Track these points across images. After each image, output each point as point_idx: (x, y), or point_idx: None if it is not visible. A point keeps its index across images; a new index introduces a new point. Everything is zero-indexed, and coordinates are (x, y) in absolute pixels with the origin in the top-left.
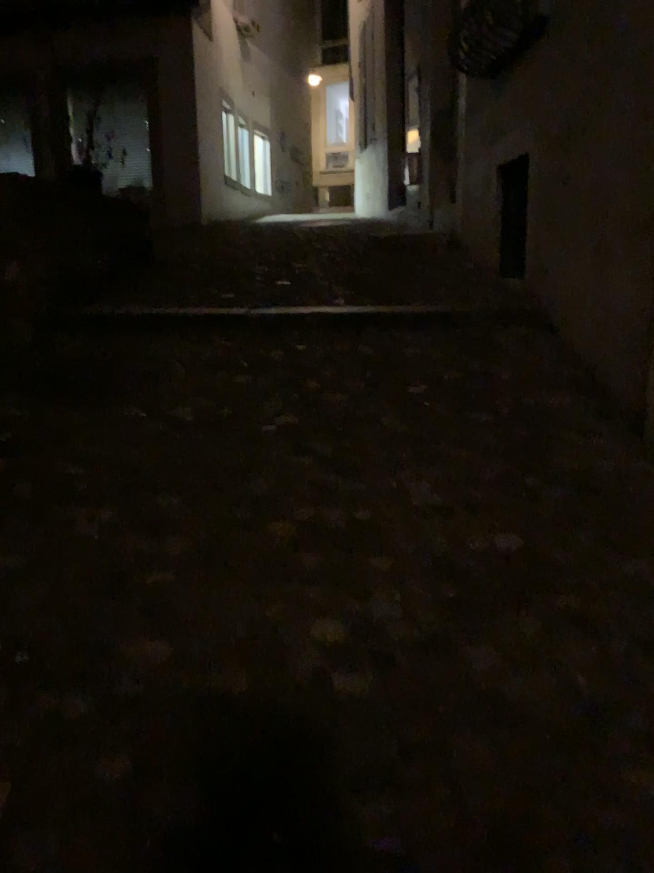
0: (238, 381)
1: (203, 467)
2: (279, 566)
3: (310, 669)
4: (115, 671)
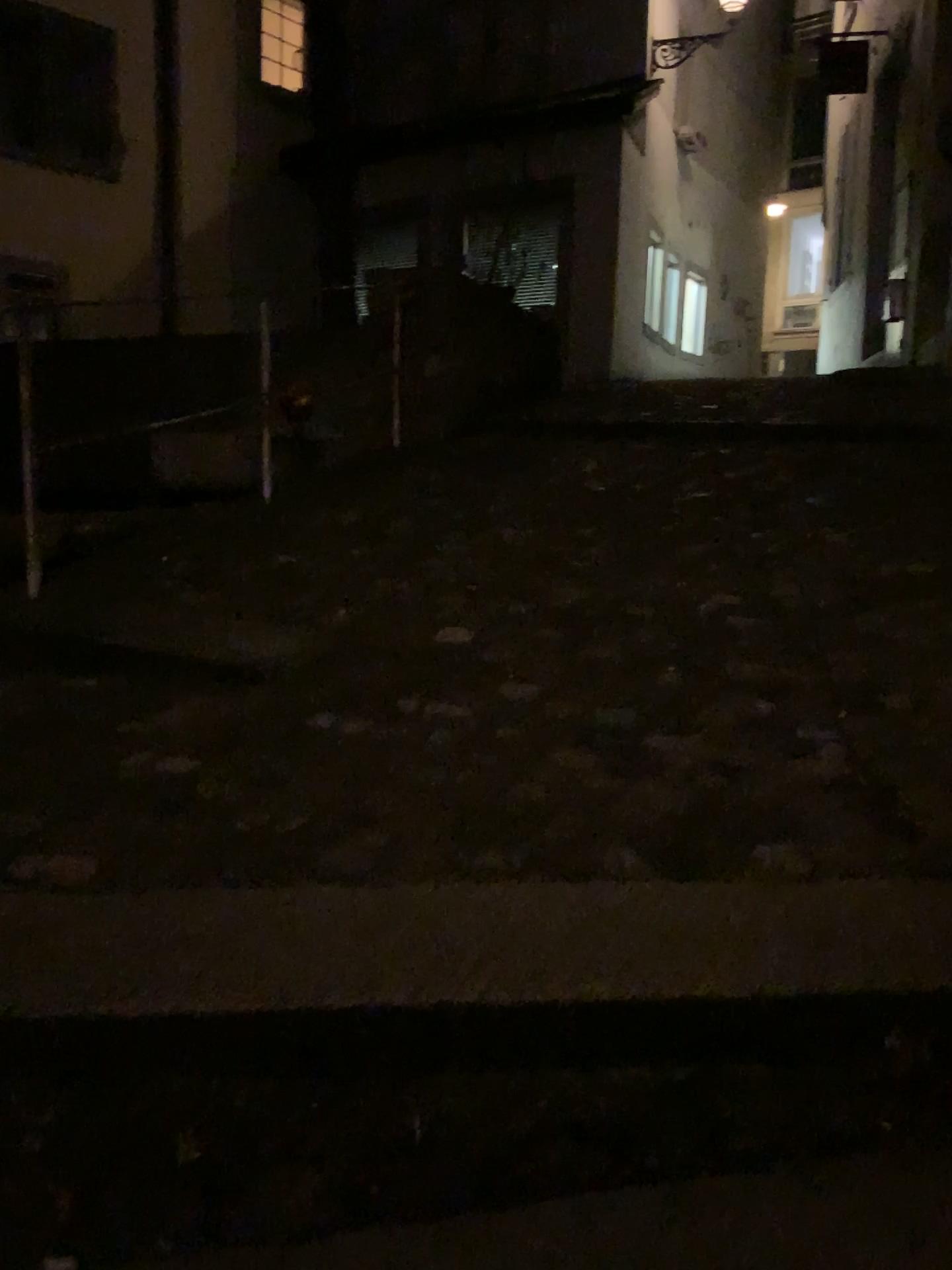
0: (655, 469)
1: (618, 514)
2: (688, 567)
3: (710, 611)
4: (547, 598)
